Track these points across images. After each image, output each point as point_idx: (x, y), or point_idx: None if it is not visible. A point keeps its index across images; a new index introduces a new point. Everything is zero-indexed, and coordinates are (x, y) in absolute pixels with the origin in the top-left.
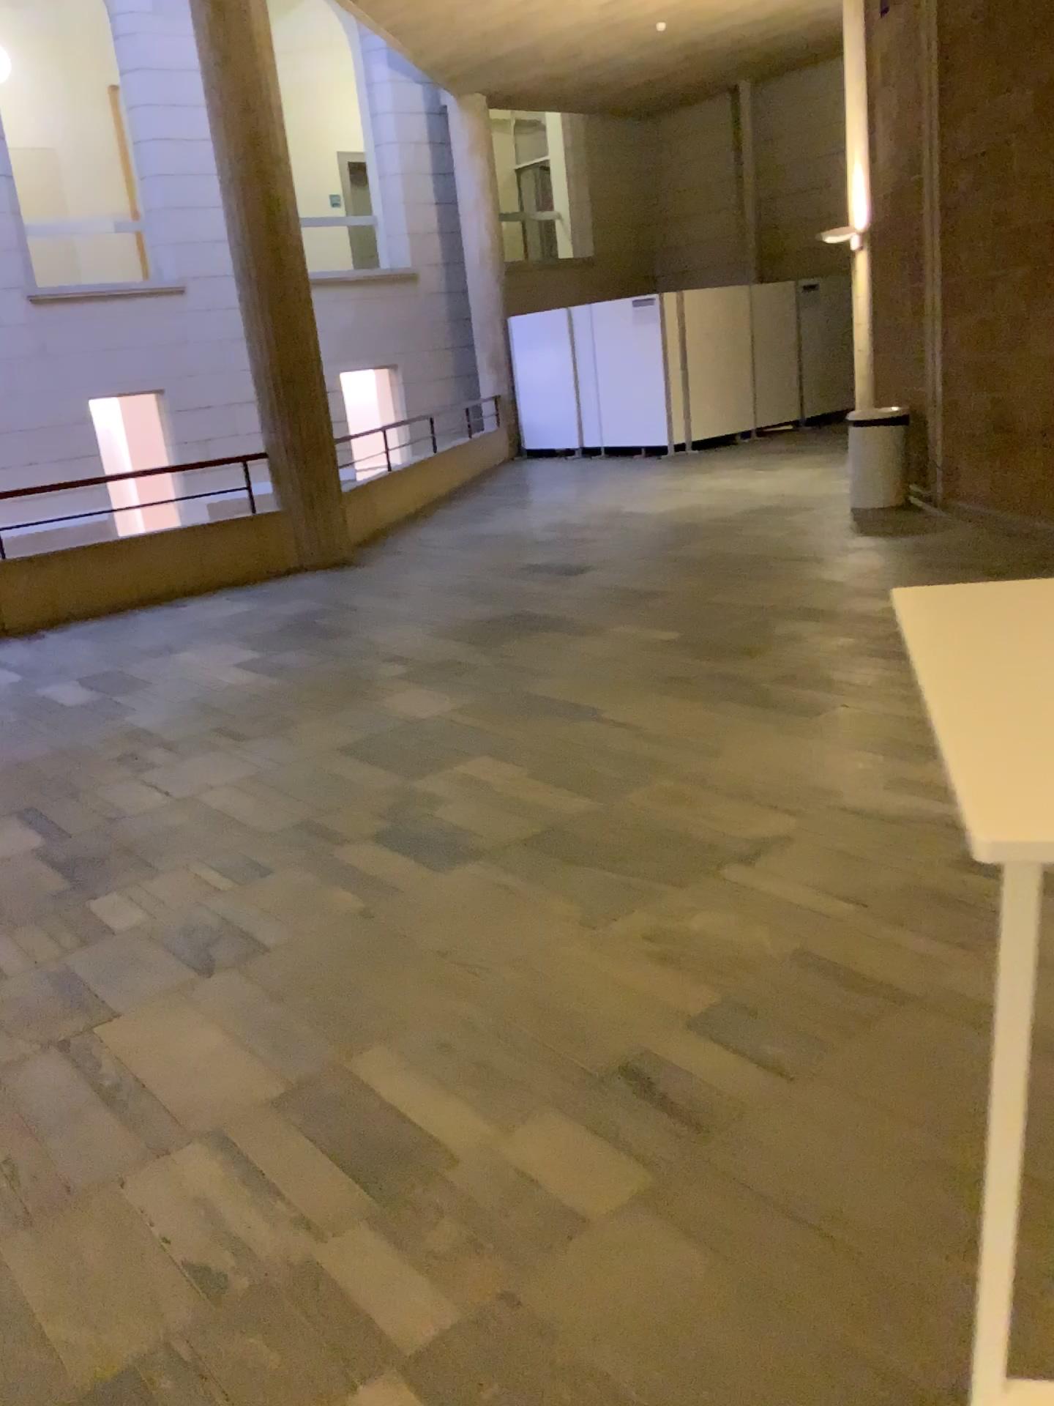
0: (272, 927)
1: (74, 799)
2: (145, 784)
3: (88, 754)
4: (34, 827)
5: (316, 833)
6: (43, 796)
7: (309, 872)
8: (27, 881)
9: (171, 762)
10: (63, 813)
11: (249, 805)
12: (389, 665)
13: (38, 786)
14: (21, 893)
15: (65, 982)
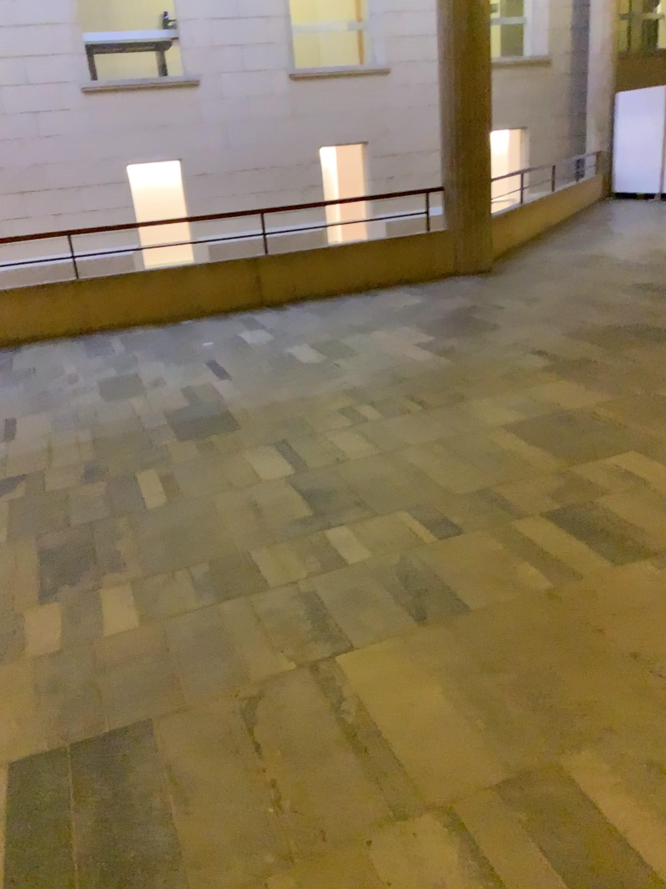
0: (466, 583)
1: (309, 437)
2: (358, 432)
3: (317, 401)
4: (283, 456)
5: (492, 498)
6: (289, 432)
7: (491, 537)
8: (278, 501)
9: (375, 416)
10: (302, 447)
11: (437, 463)
12: (532, 358)
13: (285, 422)
14: (275, 510)
15: (308, 599)
